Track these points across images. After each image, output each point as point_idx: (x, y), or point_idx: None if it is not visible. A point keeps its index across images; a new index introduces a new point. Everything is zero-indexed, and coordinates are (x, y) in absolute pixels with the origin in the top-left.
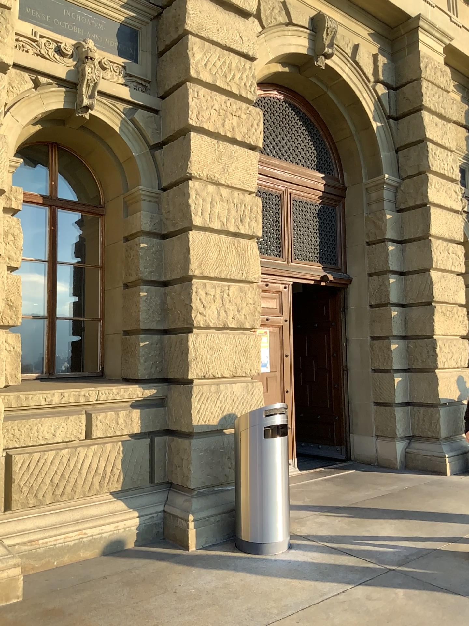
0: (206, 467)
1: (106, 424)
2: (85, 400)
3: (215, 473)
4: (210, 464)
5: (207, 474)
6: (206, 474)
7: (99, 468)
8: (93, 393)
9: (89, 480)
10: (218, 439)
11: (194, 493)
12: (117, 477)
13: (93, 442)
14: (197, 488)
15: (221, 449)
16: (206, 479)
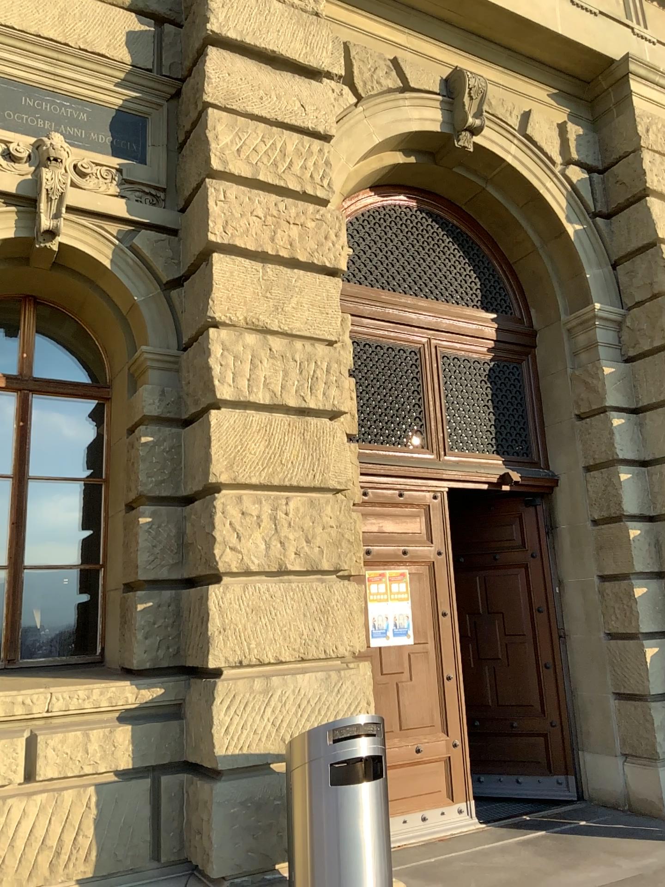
0: (243, 835)
1: (66, 753)
2: (26, 712)
3: (259, 848)
4: (249, 830)
5: (244, 850)
6: (243, 850)
7: (50, 837)
8: (43, 699)
9: (31, 861)
10: (266, 781)
11: (223, 886)
12: (89, 852)
13: (40, 788)
14: (227, 877)
15: (271, 800)
16: (243, 859)
